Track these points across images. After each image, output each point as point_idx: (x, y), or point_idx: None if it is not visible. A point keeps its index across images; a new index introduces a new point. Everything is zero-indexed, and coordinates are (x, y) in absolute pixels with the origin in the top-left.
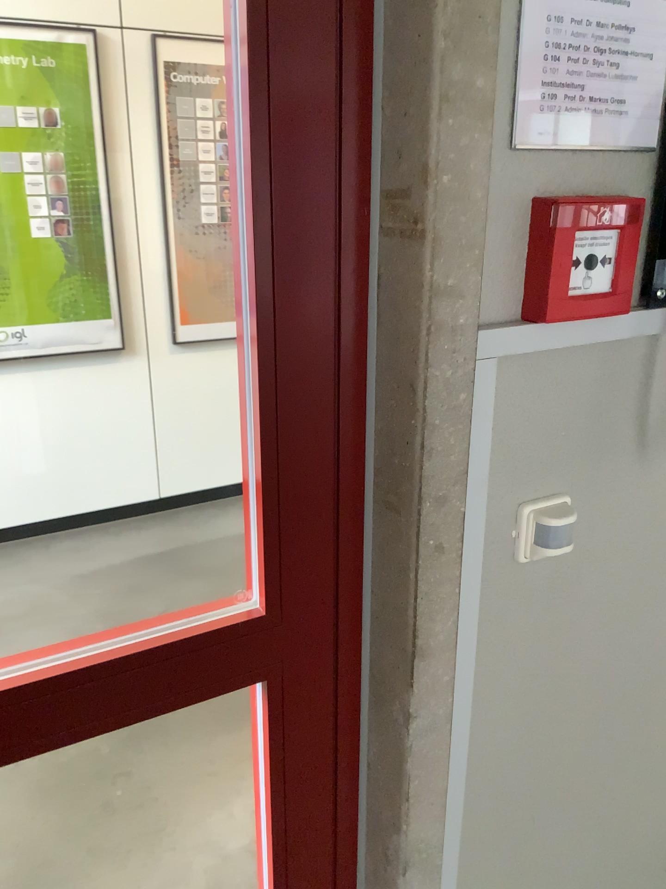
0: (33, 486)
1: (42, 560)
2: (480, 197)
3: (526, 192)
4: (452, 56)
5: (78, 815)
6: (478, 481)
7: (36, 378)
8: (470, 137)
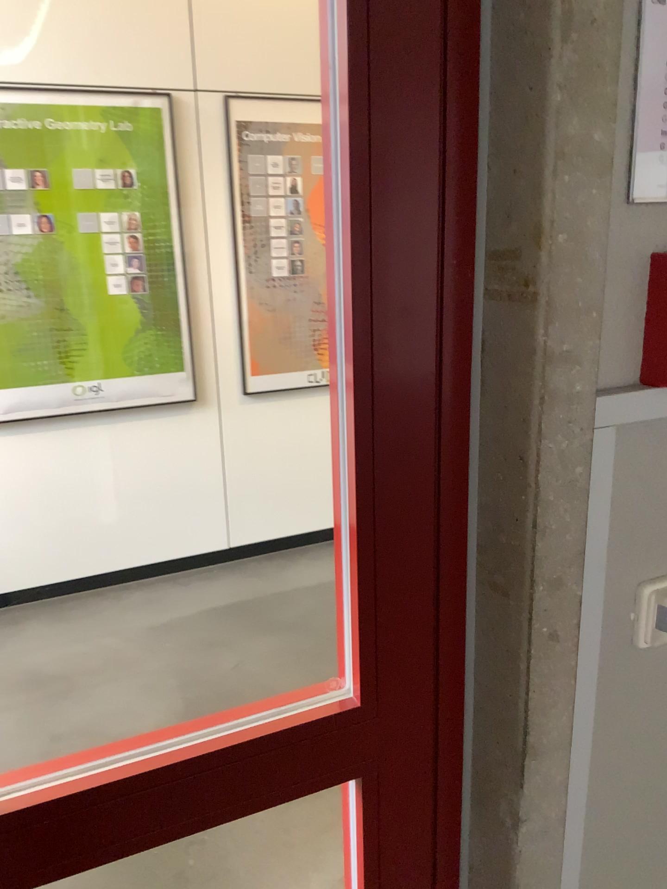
0: (105, 537)
1: (113, 611)
2: (597, 254)
3: (643, 246)
4: (566, 108)
5: (149, 886)
6: (594, 559)
7: (110, 430)
8: (586, 192)
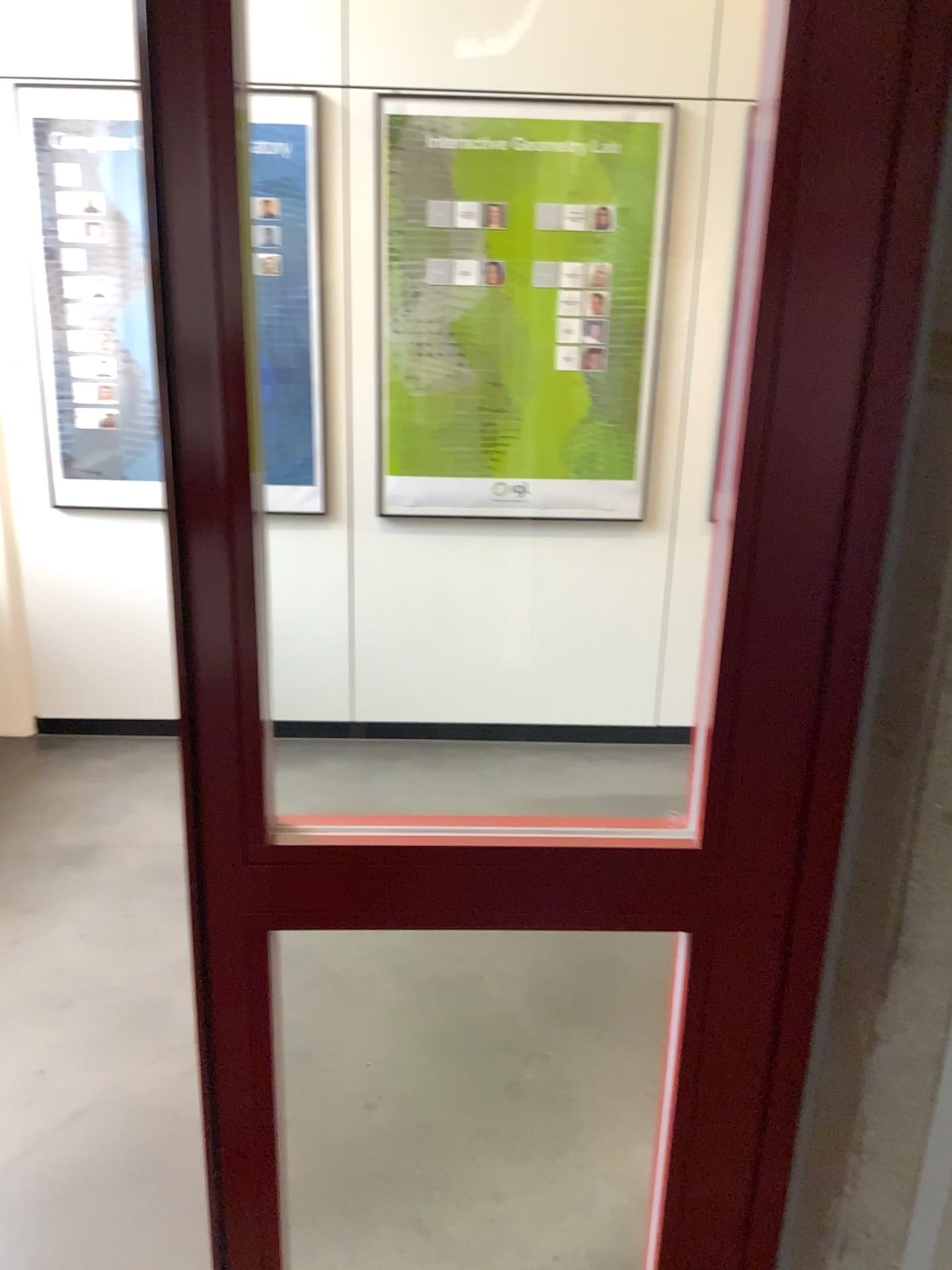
0: (507, 680)
1: (503, 775)
2: None
3: None
4: None
5: (477, 1091)
6: None
7: (532, 545)
8: None
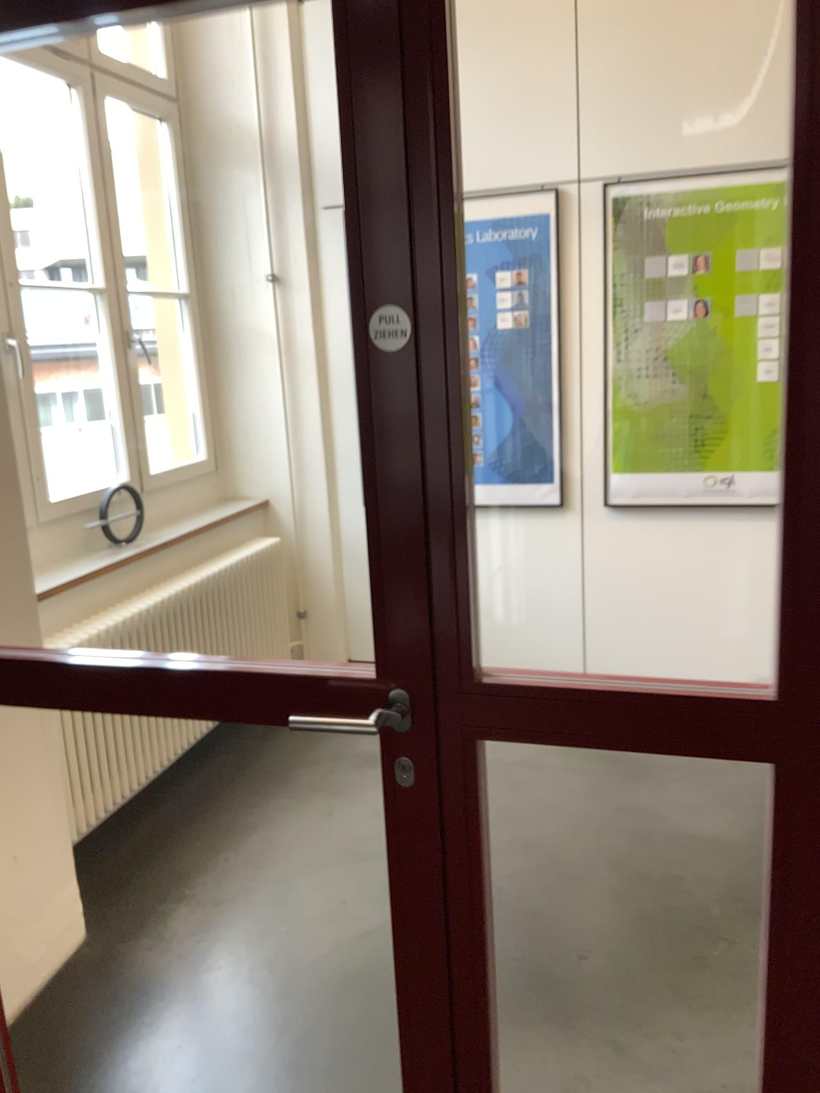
0: (717, 642)
1: None
2: None
3: None
4: None
5: (676, 955)
6: None
7: (737, 528)
8: None
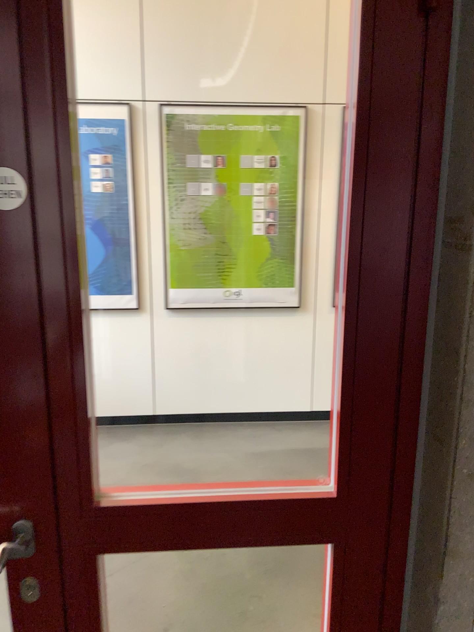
0: (233, 391)
1: (233, 439)
2: None
3: None
4: None
5: (226, 616)
6: None
7: (244, 321)
8: None
